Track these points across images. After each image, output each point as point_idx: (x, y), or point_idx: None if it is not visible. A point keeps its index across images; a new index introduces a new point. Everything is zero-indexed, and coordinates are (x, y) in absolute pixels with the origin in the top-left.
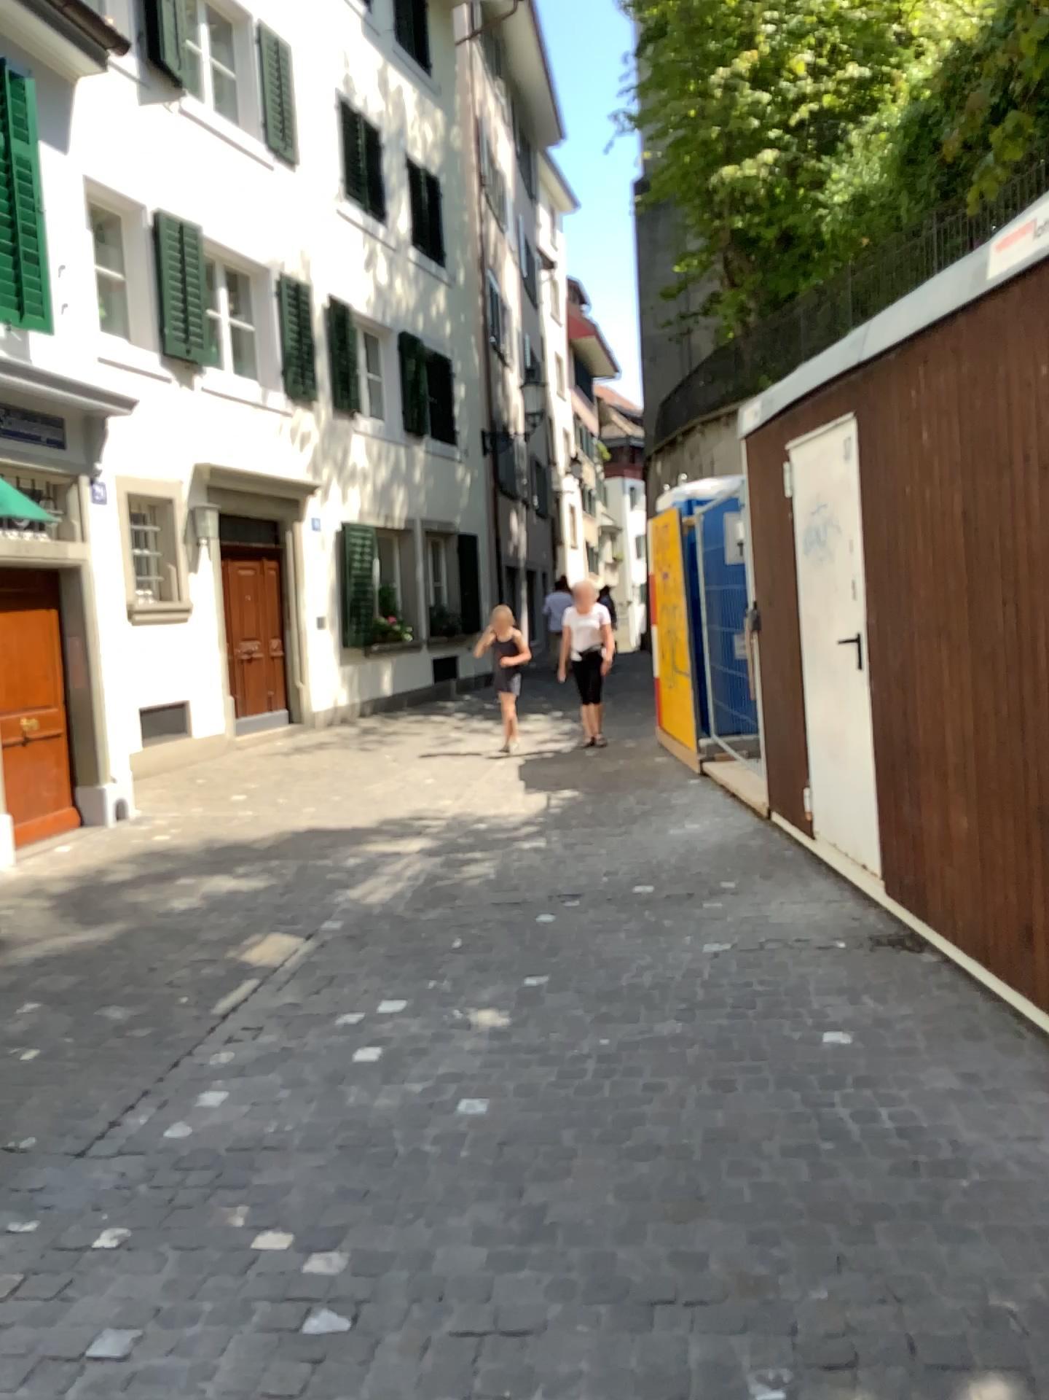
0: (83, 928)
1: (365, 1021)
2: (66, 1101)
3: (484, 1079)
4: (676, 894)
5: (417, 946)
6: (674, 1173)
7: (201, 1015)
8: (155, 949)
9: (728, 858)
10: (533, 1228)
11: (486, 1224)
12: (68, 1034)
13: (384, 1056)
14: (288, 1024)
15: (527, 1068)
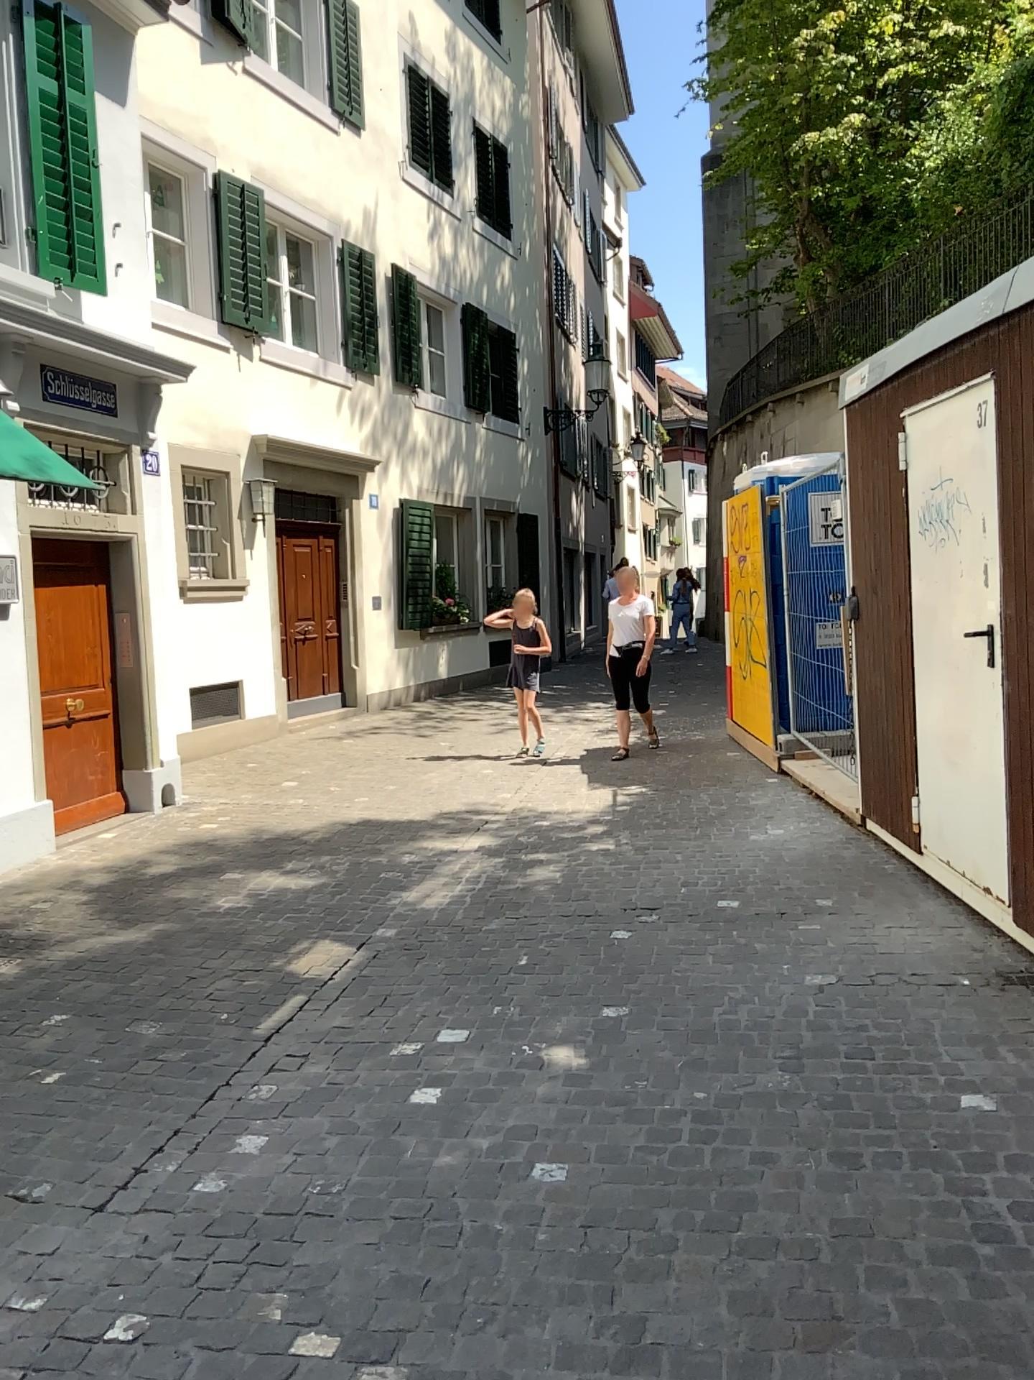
0: (118, 928)
1: (423, 1053)
2: (87, 1139)
3: (562, 1137)
4: (765, 913)
5: (479, 963)
6: (802, 1281)
7: (241, 1037)
8: (195, 956)
9: (821, 872)
10: (633, 1351)
11: (575, 1340)
12: (95, 1055)
13: (445, 1101)
14: (337, 1054)
15: (612, 1125)
